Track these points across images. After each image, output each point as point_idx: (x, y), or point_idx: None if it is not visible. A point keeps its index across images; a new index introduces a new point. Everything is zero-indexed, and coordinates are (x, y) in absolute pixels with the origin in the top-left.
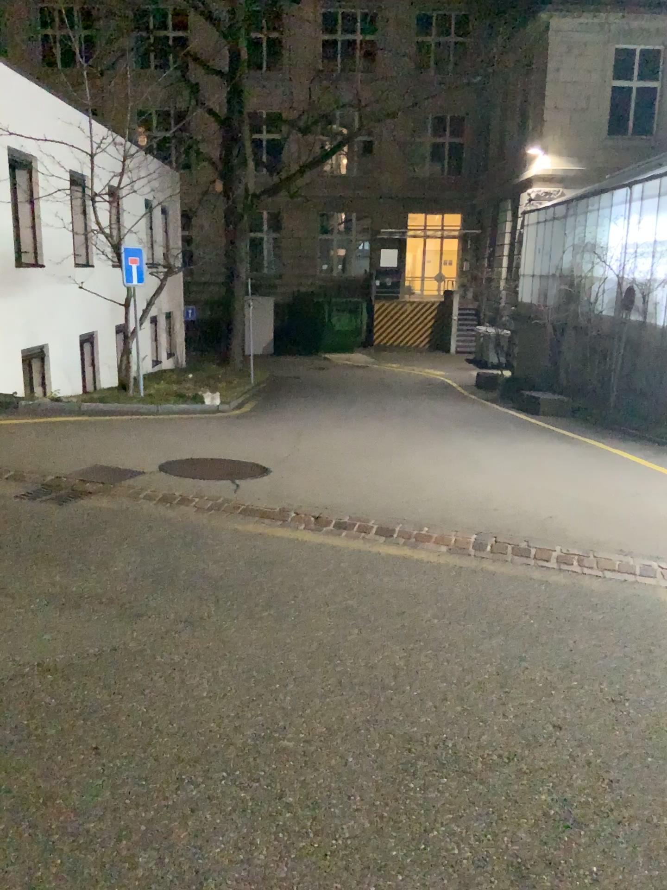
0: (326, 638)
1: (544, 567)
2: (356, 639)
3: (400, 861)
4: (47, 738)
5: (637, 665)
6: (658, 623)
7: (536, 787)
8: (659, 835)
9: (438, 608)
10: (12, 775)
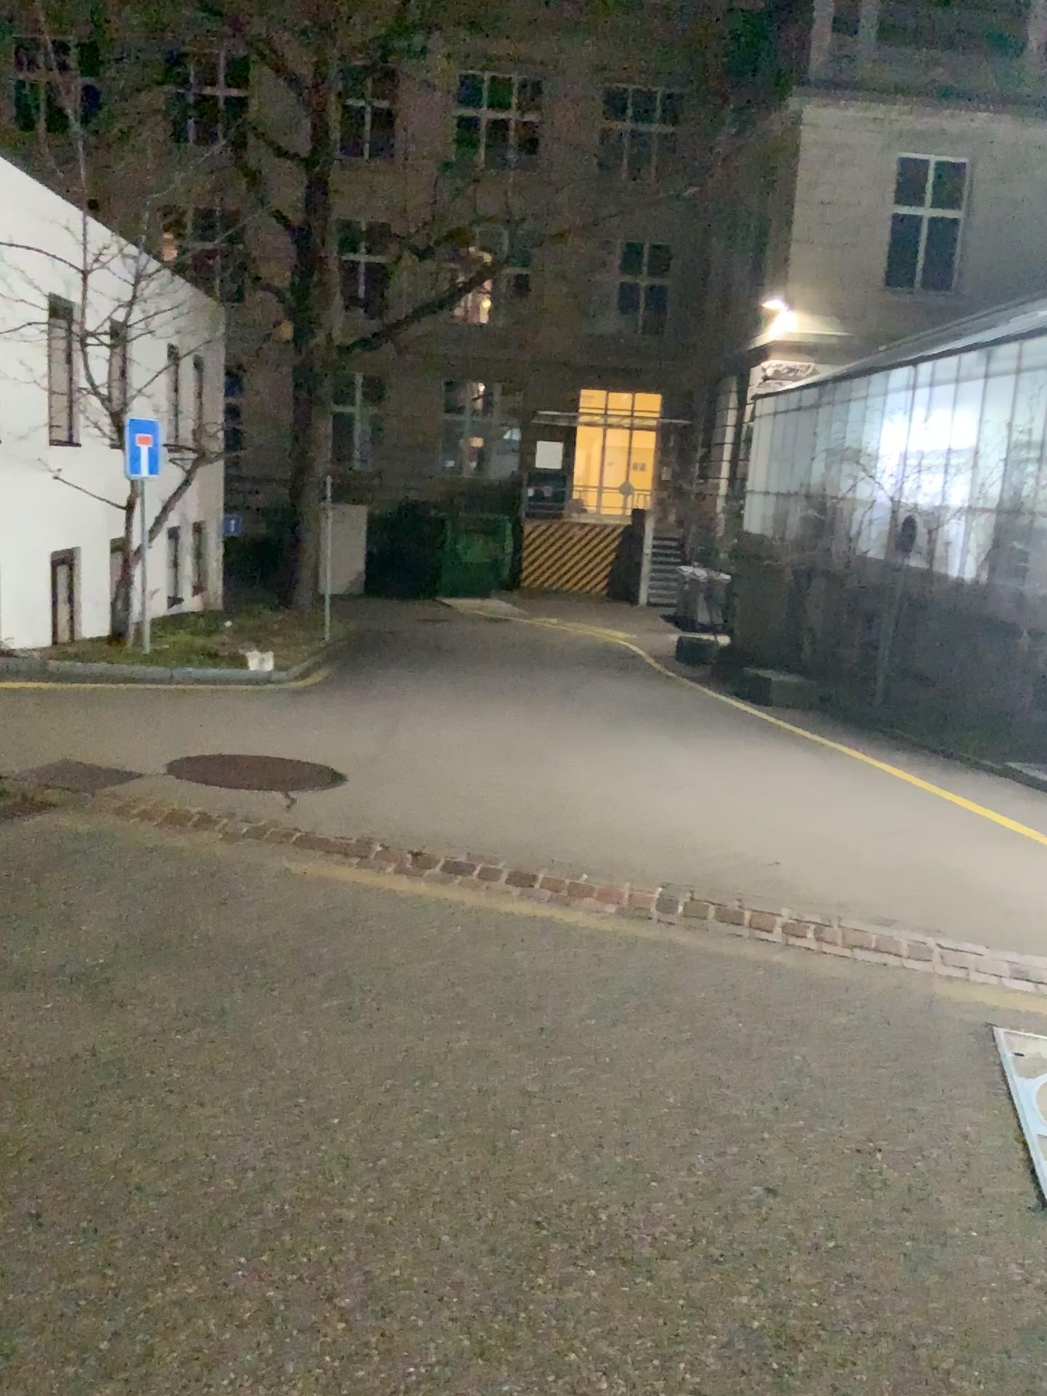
0: (418, 1042)
1: (761, 940)
2: (465, 1045)
3: (515, 1393)
4: None
5: (894, 1093)
6: (928, 1030)
7: (731, 1278)
8: (913, 1354)
9: (596, 999)
10: None
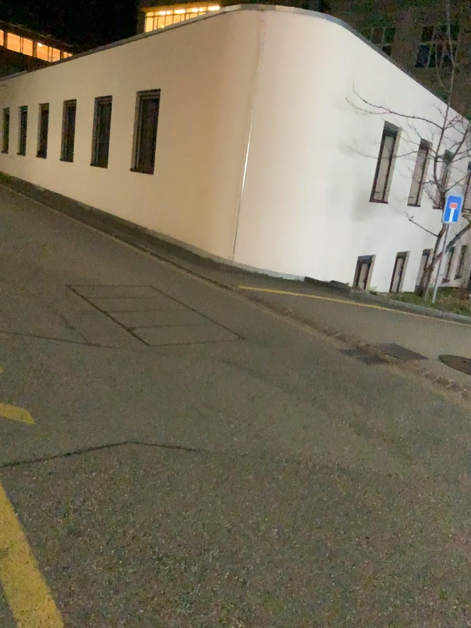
0: None
1: None
2: None
3: None
4: (339, 516)
5: None
6: None
7: None
8: None
9: None
10: (314, 529)
